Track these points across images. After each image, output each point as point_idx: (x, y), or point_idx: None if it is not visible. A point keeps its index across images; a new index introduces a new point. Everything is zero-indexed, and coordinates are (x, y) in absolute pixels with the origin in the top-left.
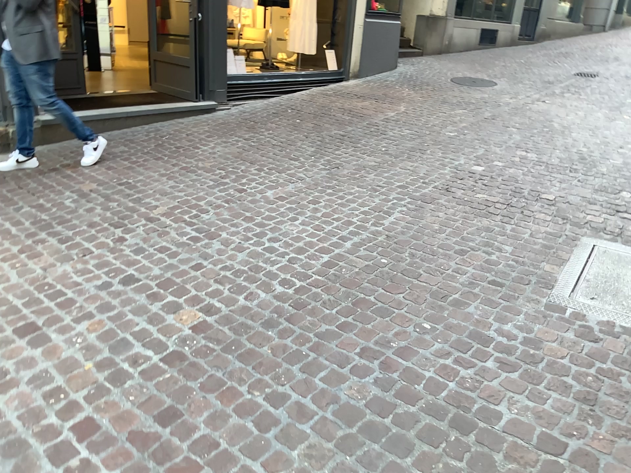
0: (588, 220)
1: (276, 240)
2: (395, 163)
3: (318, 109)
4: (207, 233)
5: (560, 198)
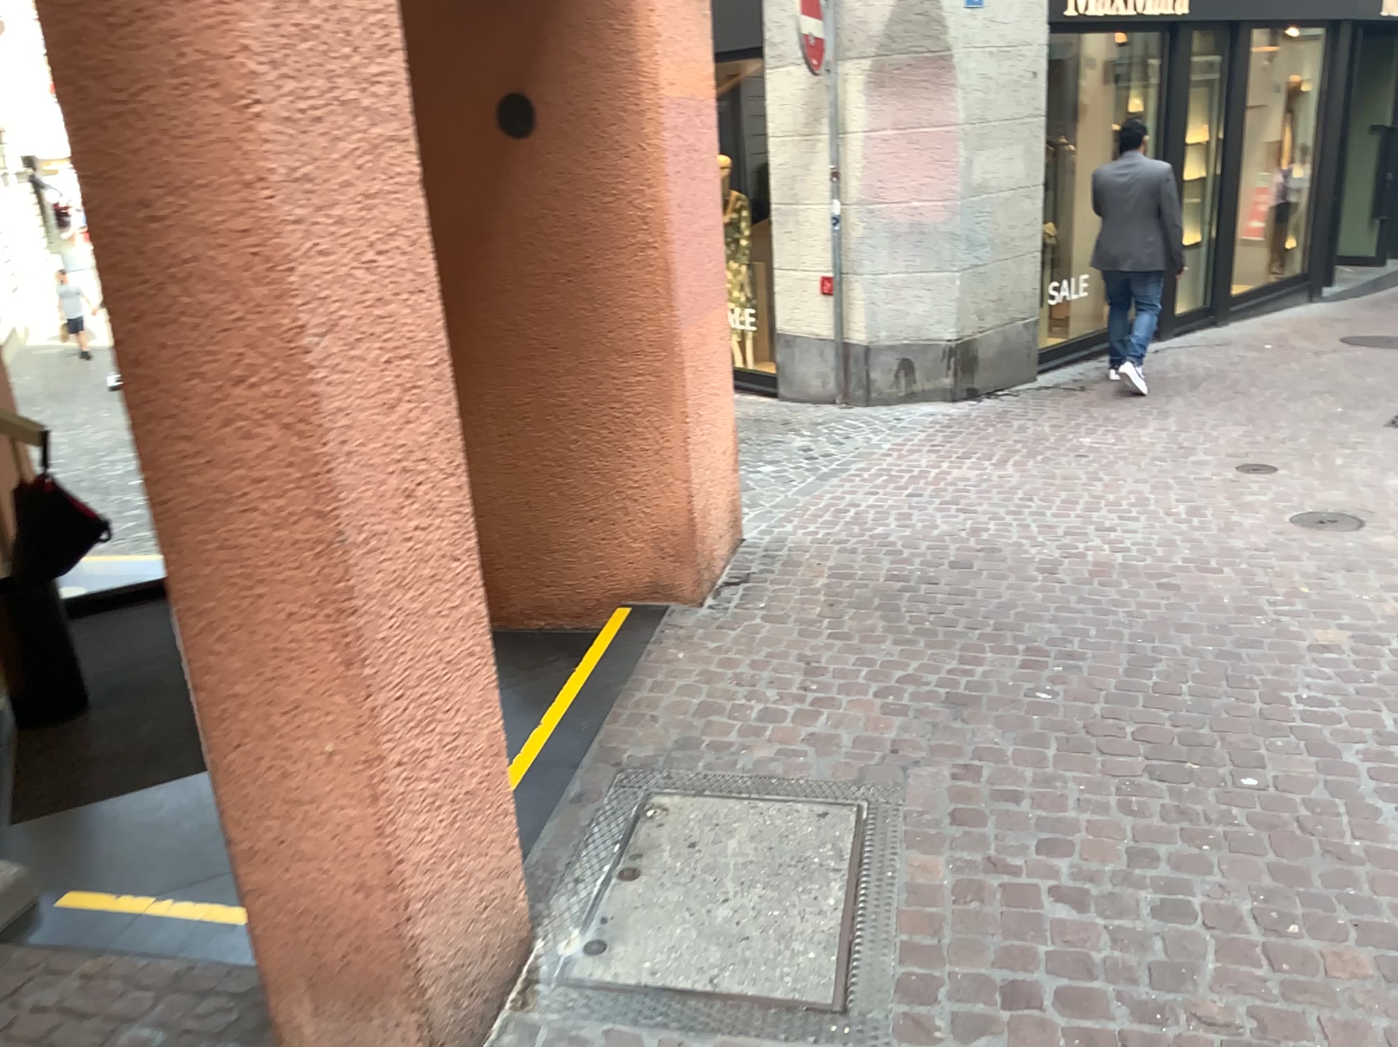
0: None
1: None
2: None
3: None
4: None
5: None
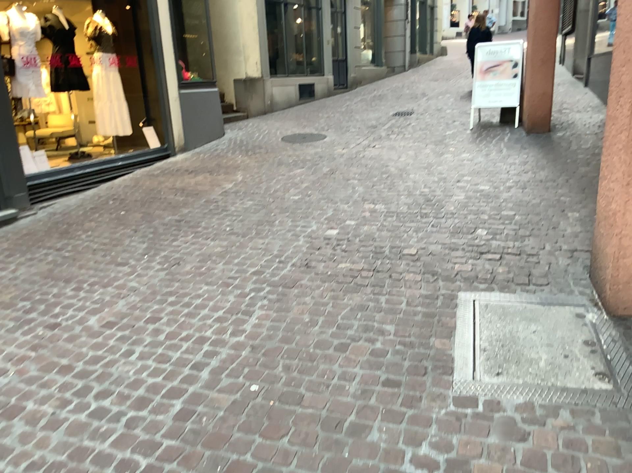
0: (457, 271)
1: (107, 394)
2: (242, 244)
3: (146, 194)
4: (6, 408)
5: (422, 251)
